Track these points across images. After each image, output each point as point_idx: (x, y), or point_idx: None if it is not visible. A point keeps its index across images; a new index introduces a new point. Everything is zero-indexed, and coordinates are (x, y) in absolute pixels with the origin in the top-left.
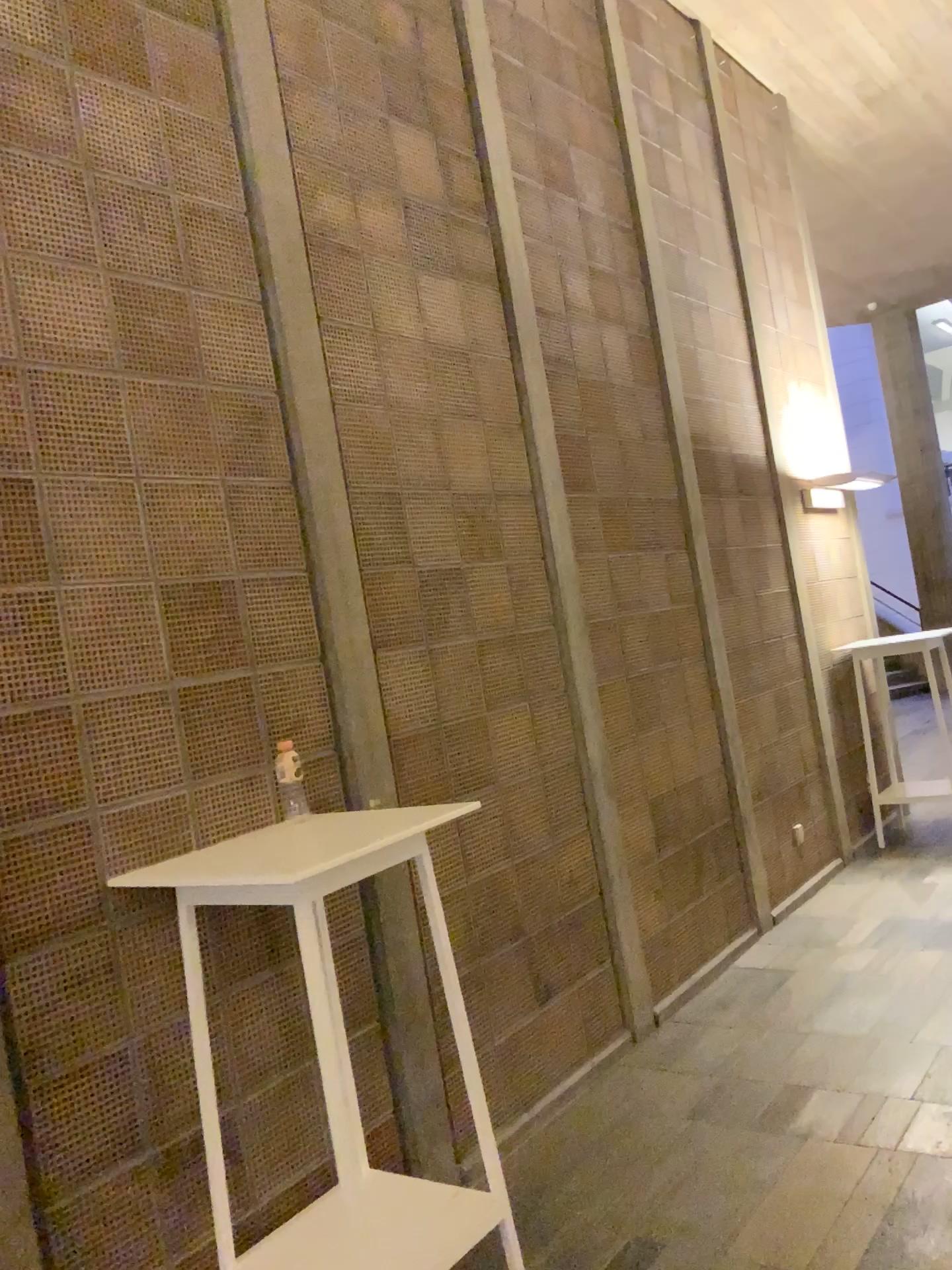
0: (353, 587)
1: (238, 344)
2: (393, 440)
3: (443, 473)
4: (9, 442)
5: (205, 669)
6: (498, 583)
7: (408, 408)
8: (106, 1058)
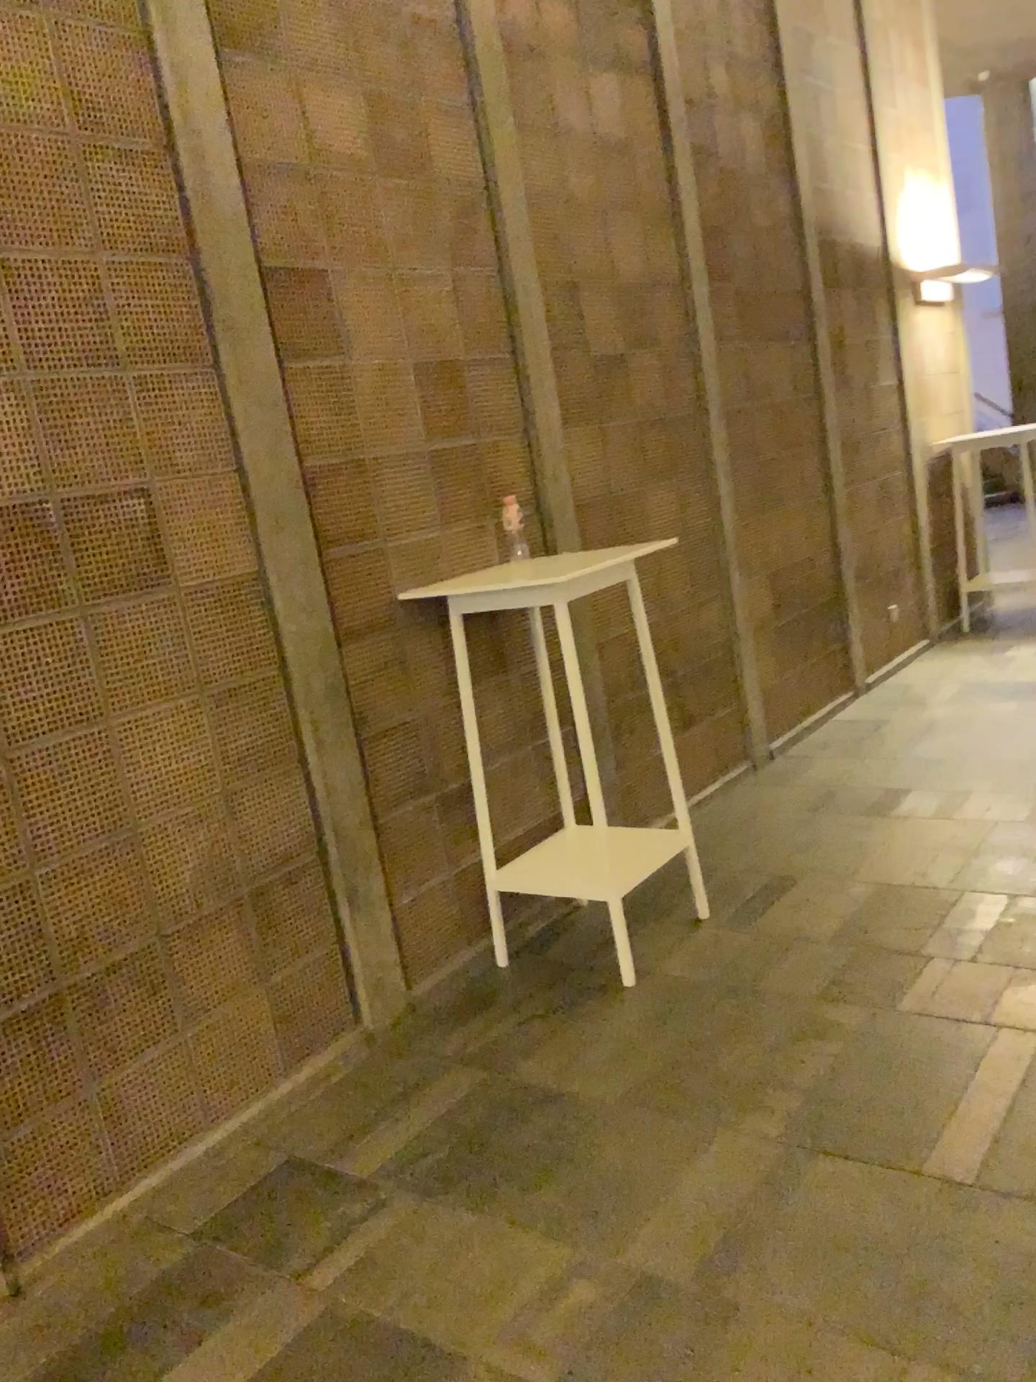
0: (547, 366)
1: (456, 142)
2: (572, 232)
3: (611, 262)
4: (311, 235)
5: (448, 430)
6: (654, 366)
7: (582, 201)
8: (406, 722)
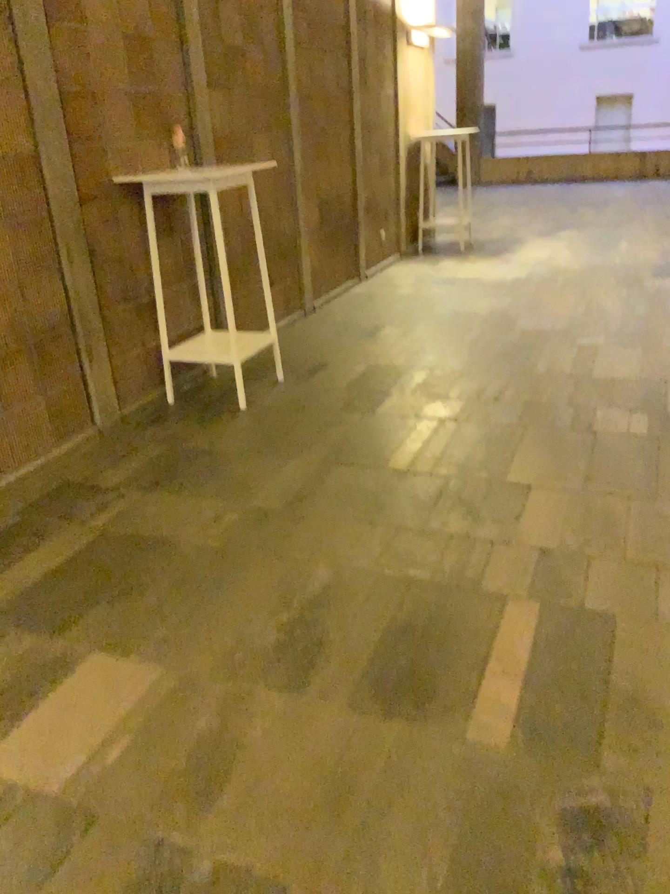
0: (202, 51)
1: None
2: None
3: None
4: None
5: (146, 83)
6: (262, 61)
7: None
8: (122, 257)
